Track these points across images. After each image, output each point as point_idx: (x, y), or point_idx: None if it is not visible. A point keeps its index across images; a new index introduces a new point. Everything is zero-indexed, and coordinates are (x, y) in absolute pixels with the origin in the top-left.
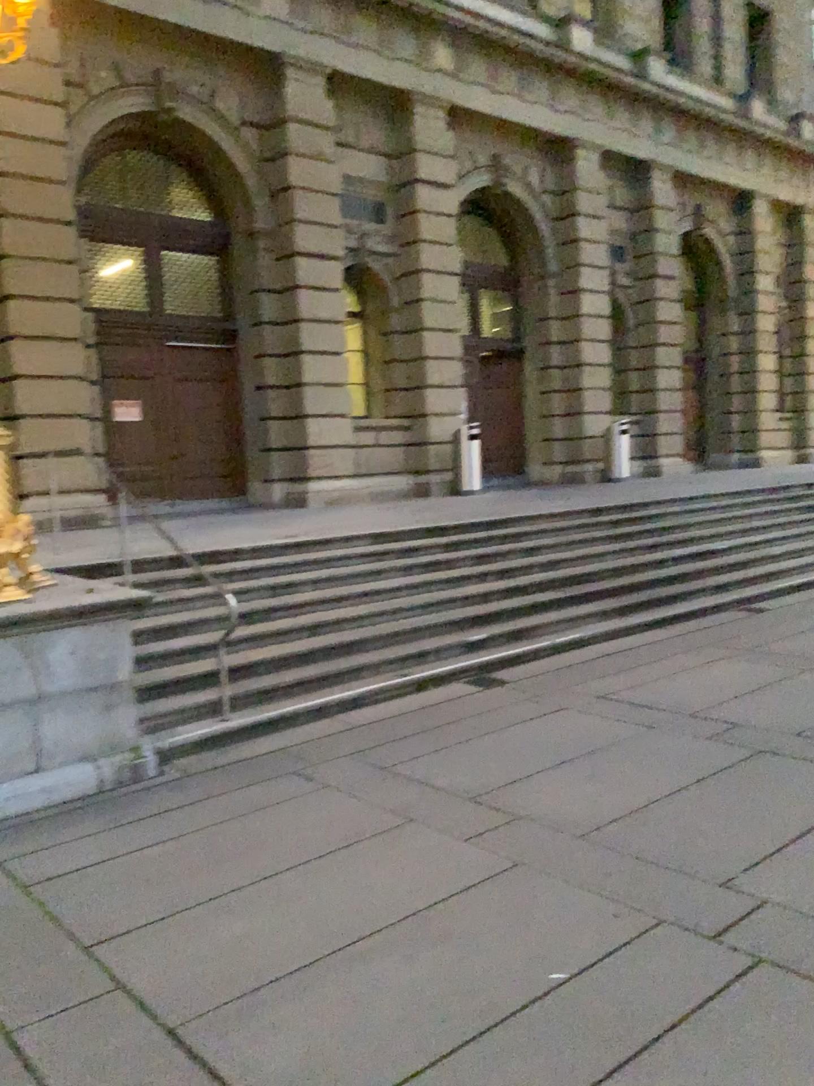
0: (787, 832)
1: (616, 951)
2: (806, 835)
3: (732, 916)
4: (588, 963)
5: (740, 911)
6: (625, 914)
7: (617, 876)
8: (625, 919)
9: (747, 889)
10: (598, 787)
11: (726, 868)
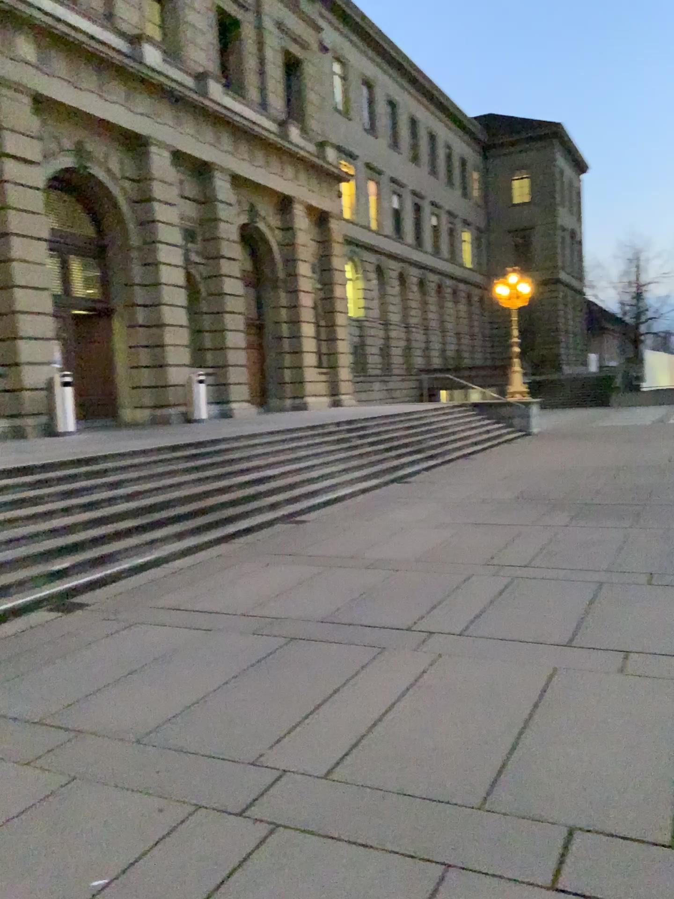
0: (305, 709)
1: (152, 848)
2: (318, 710)
3: (254, 793)
4: (126, 866)
5: (261, 786)
6: (165, 810)
7: (163, 774)
8: (164, 815)
9: (269, 765)
10: (155, 692)
11: (254, 749)
